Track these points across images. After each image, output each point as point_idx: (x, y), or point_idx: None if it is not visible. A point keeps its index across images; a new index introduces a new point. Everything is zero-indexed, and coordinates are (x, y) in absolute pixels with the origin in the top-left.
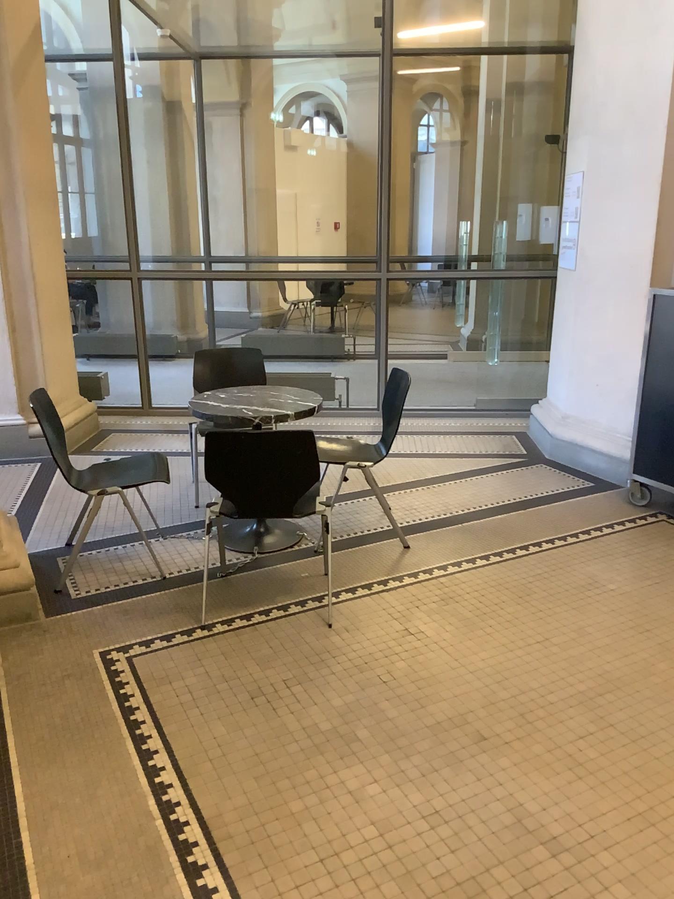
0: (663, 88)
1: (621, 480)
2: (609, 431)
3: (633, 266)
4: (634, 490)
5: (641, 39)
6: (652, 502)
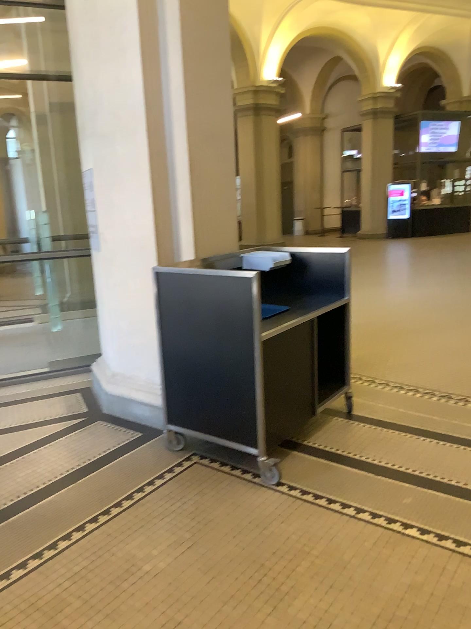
0: (138, 97)
1: (162, 427)
2: (146, 386)
3: (141, 245)
4: (172, 436)
5: (112, 56)
6: (186, 447)
